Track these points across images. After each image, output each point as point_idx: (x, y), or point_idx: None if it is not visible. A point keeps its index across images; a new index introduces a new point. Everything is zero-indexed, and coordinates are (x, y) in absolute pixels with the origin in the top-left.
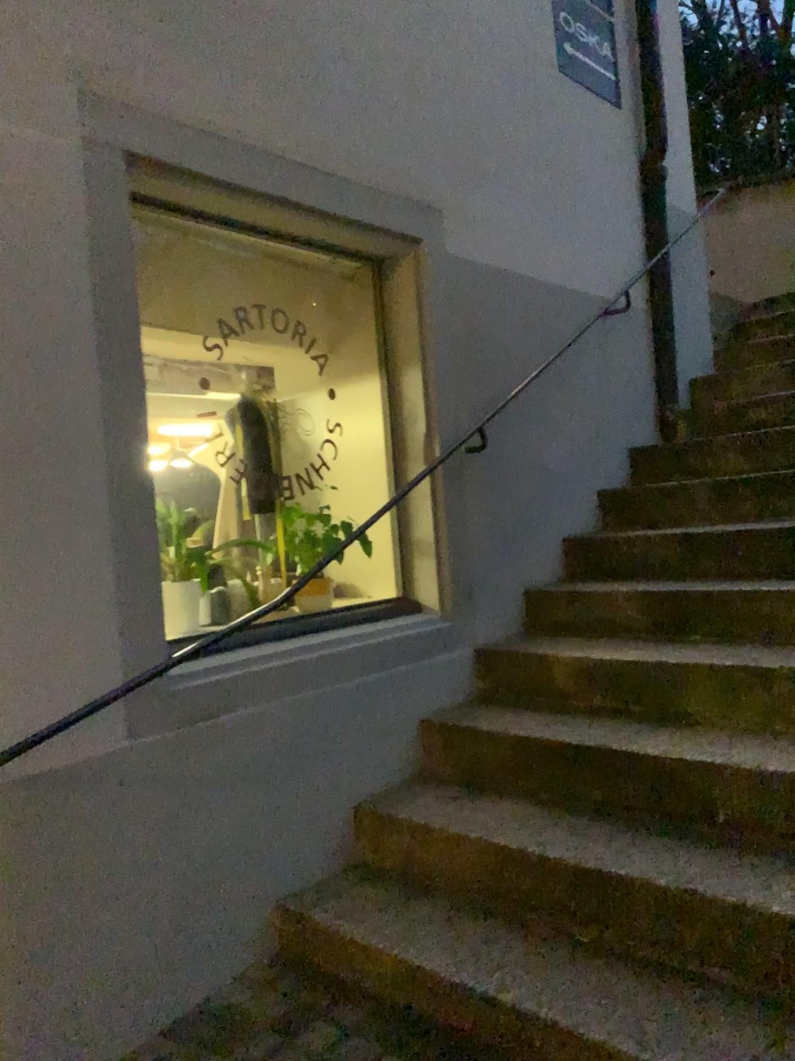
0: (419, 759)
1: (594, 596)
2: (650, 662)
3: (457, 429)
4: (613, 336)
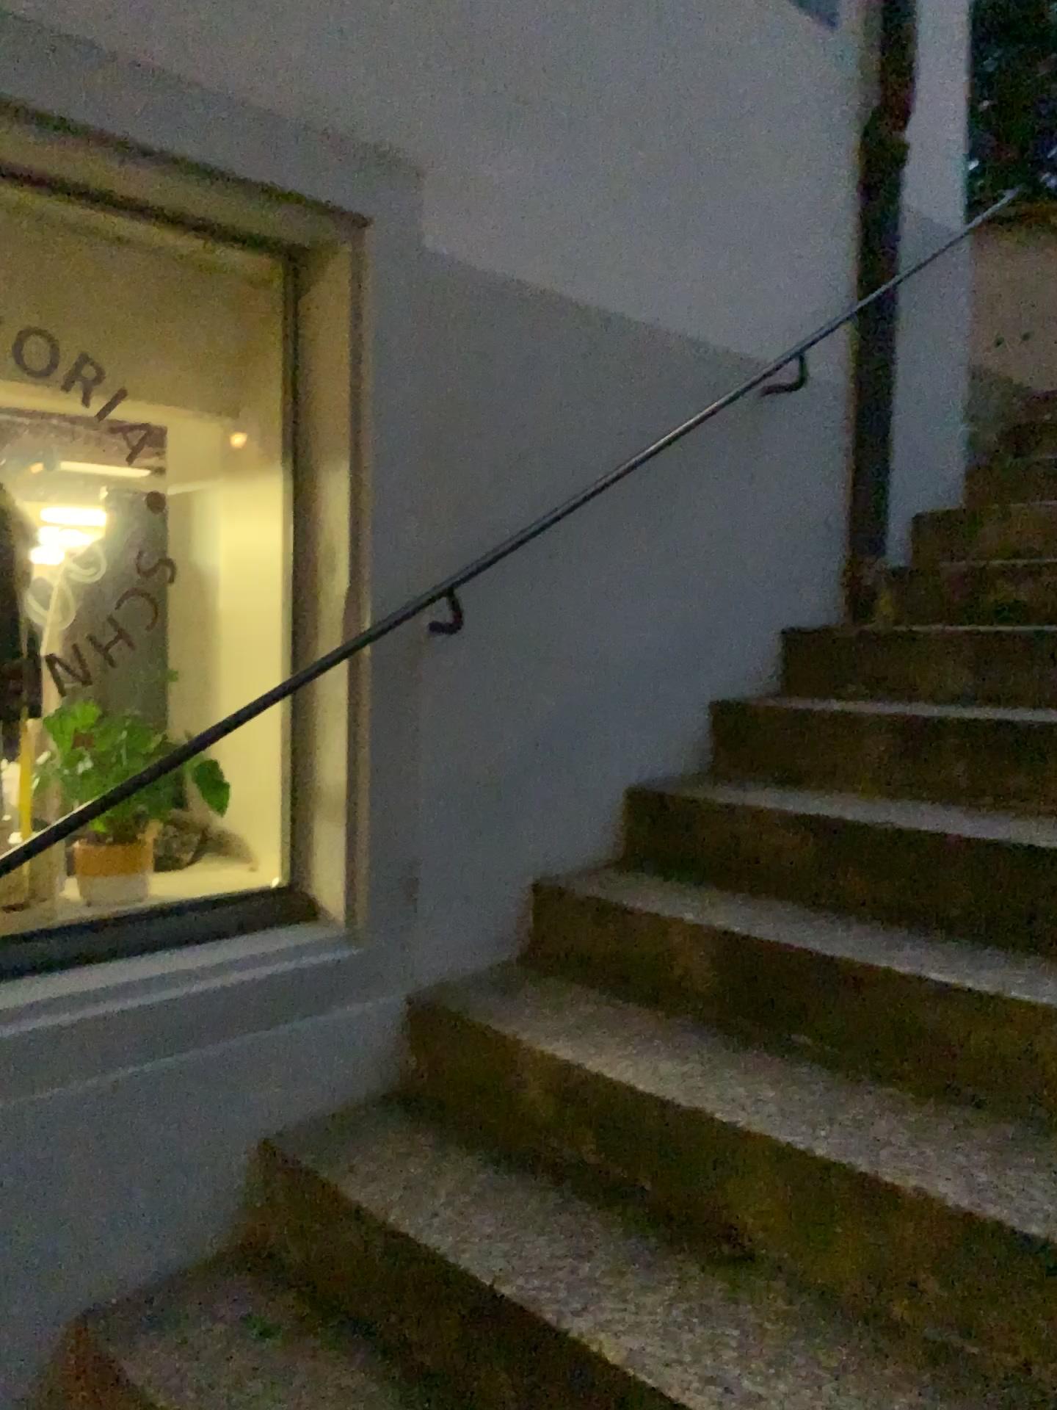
0: (240, 1218)
1: (640, 917)
2: (686, 1102)
3: (407, 587)
4: (775, 431)
